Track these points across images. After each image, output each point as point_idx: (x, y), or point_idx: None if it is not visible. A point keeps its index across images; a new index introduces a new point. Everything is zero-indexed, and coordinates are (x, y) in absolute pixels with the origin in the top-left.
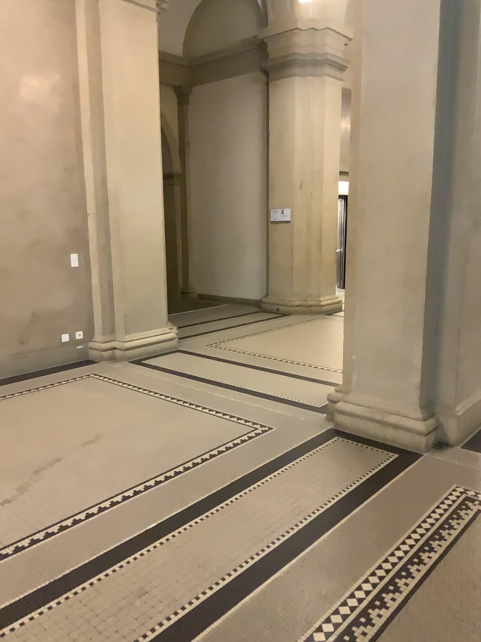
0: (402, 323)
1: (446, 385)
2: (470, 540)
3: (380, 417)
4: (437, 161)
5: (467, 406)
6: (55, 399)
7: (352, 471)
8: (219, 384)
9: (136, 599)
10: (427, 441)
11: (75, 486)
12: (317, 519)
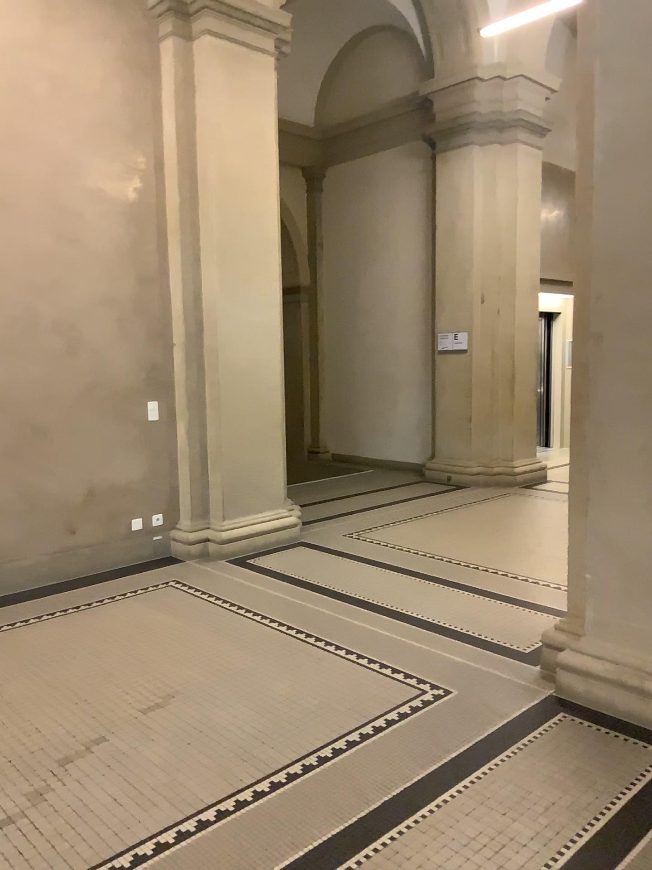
0: None
1: None
2: None
3: (634, 681)
4: None
5: None
6: (112, 625)
7: (594, 787)
8: (361, 606)
9: None
10: None
11: (121, 795)
12: None
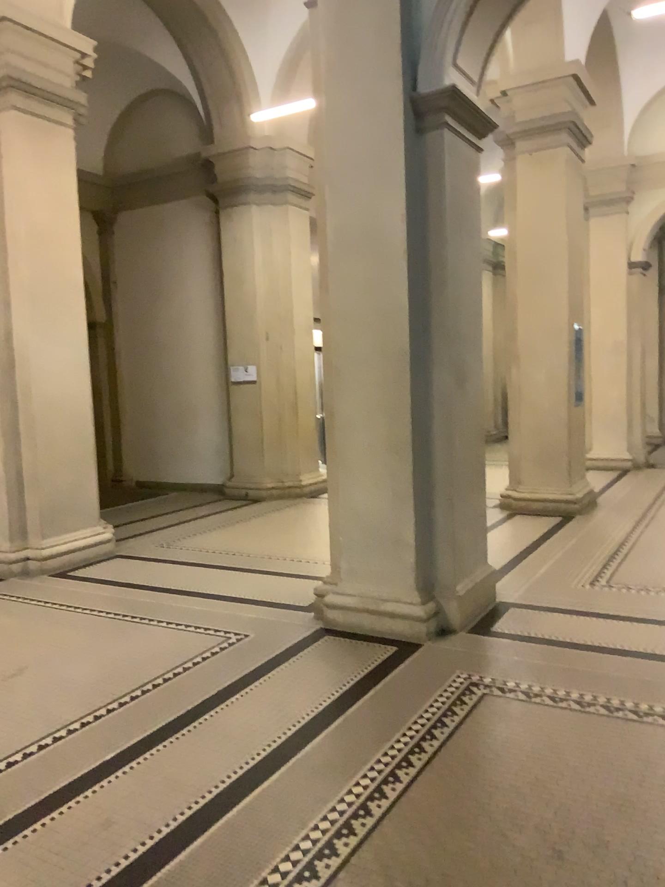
0: (391, 495)
1: (444, 564)
2: (470, 721)
3: (374, 608)
4: (414, 314)
5: (468, 585)
6: None
7: (344, 670)
8: (176, 591)
9: (101, 827)
10: (427, 629)
11: (2, 724)
12: (305, 722)
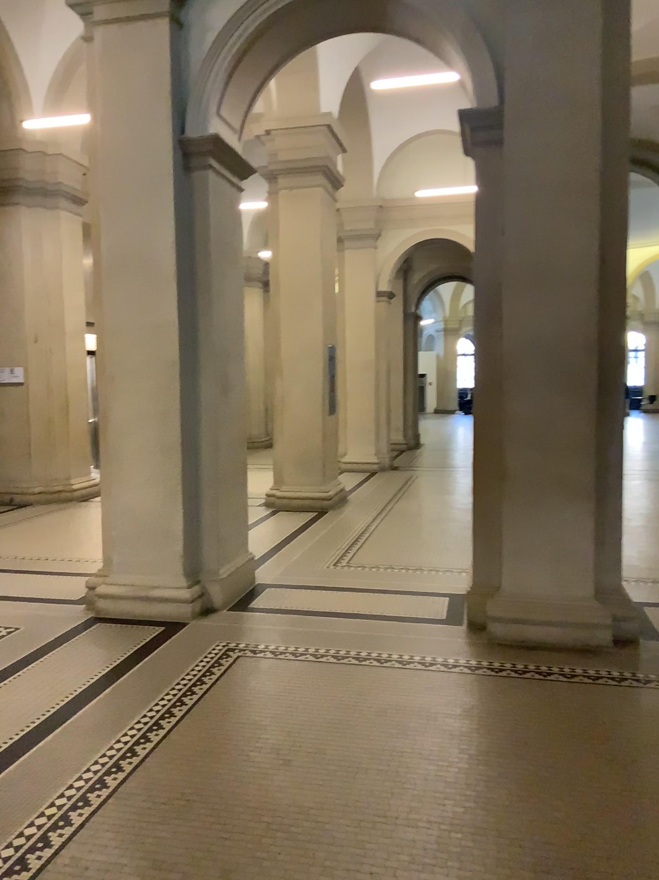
0: (160, 491)
1: (207, 551)
2: (225, 677)
3: (143, 594)
4: (182, 329)
5: (228, 569)
6: None
7: (114, 648)
8: None
9: None
10: (192, 610)
11: None
12: (78, 693)
